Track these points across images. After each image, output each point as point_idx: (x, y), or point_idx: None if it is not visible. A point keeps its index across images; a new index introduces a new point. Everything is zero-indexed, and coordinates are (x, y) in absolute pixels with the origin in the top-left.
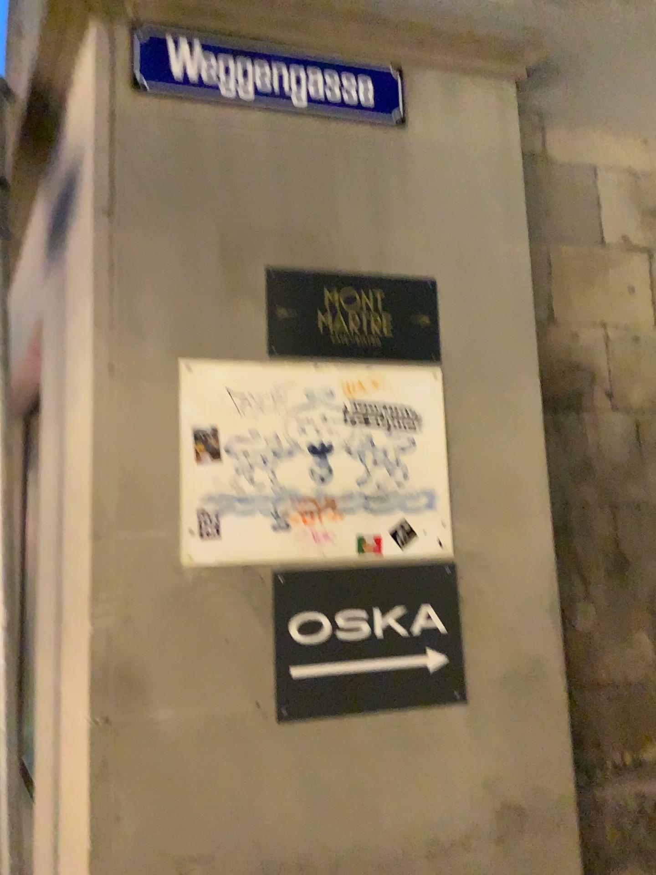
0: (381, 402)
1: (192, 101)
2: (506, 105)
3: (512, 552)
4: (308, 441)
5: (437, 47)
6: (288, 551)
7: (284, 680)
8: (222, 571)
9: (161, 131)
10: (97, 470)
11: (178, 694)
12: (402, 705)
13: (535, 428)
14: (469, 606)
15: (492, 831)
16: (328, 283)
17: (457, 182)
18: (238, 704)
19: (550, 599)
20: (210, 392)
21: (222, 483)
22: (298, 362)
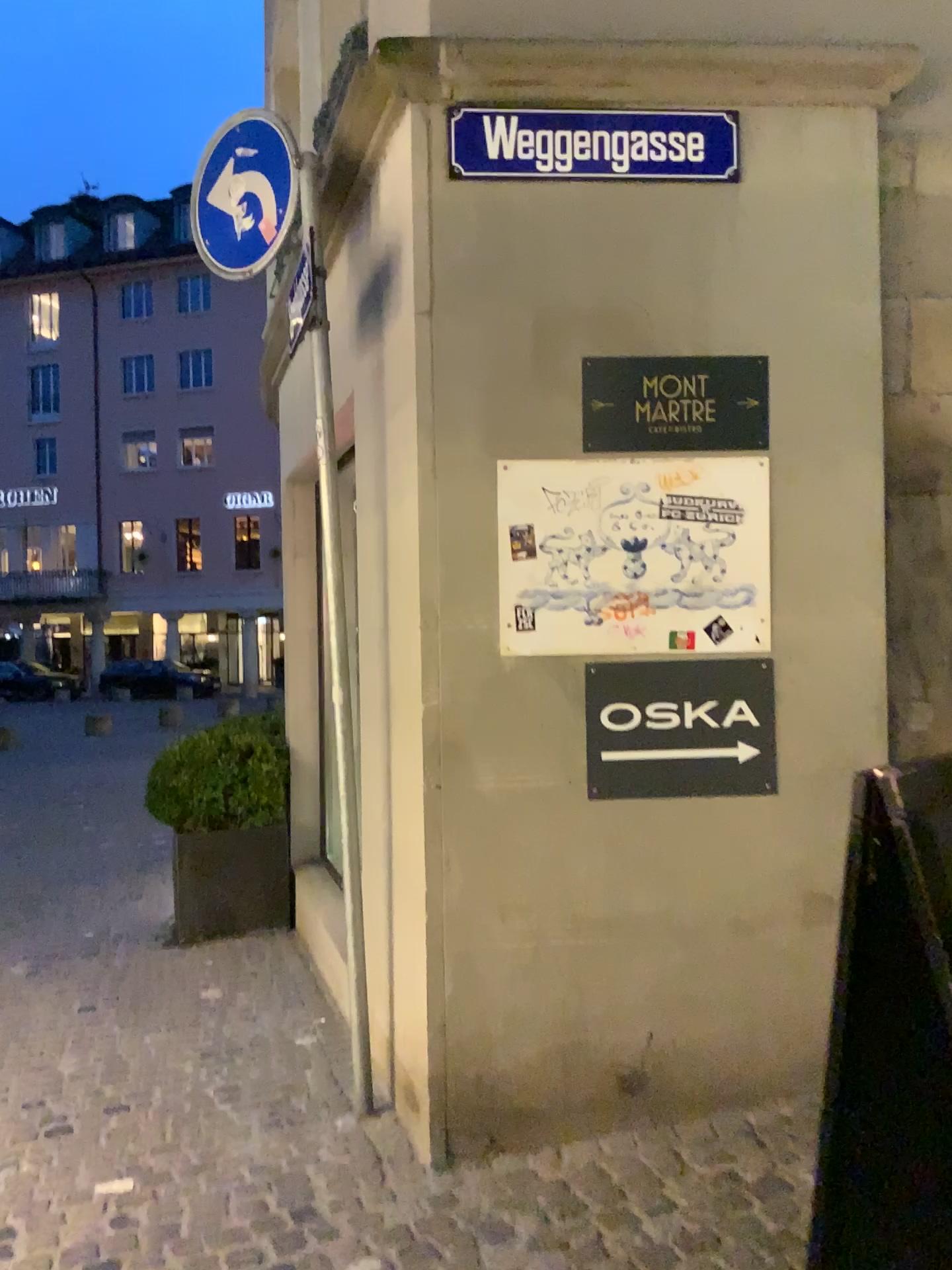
0: (700, 493)
1: (506, 183)
2: (861, 143)
3: (836, 649)
4: (623, 535)
5: (778, 83)
6: (601, 643)
7: (596, 762)
8: (539, 660)
9: (476, 219)
10: (423, 565)
11: (500, 768)
12: (711, 792)
13: (871, 518)
14: (786, 701)
15: (798, 913)
16: (647, 370)
17: (795, 244)
18: (553, 780)
19: (876, 698)
20: (526, 488)
21: (538, 577)
22: (614, 456)
